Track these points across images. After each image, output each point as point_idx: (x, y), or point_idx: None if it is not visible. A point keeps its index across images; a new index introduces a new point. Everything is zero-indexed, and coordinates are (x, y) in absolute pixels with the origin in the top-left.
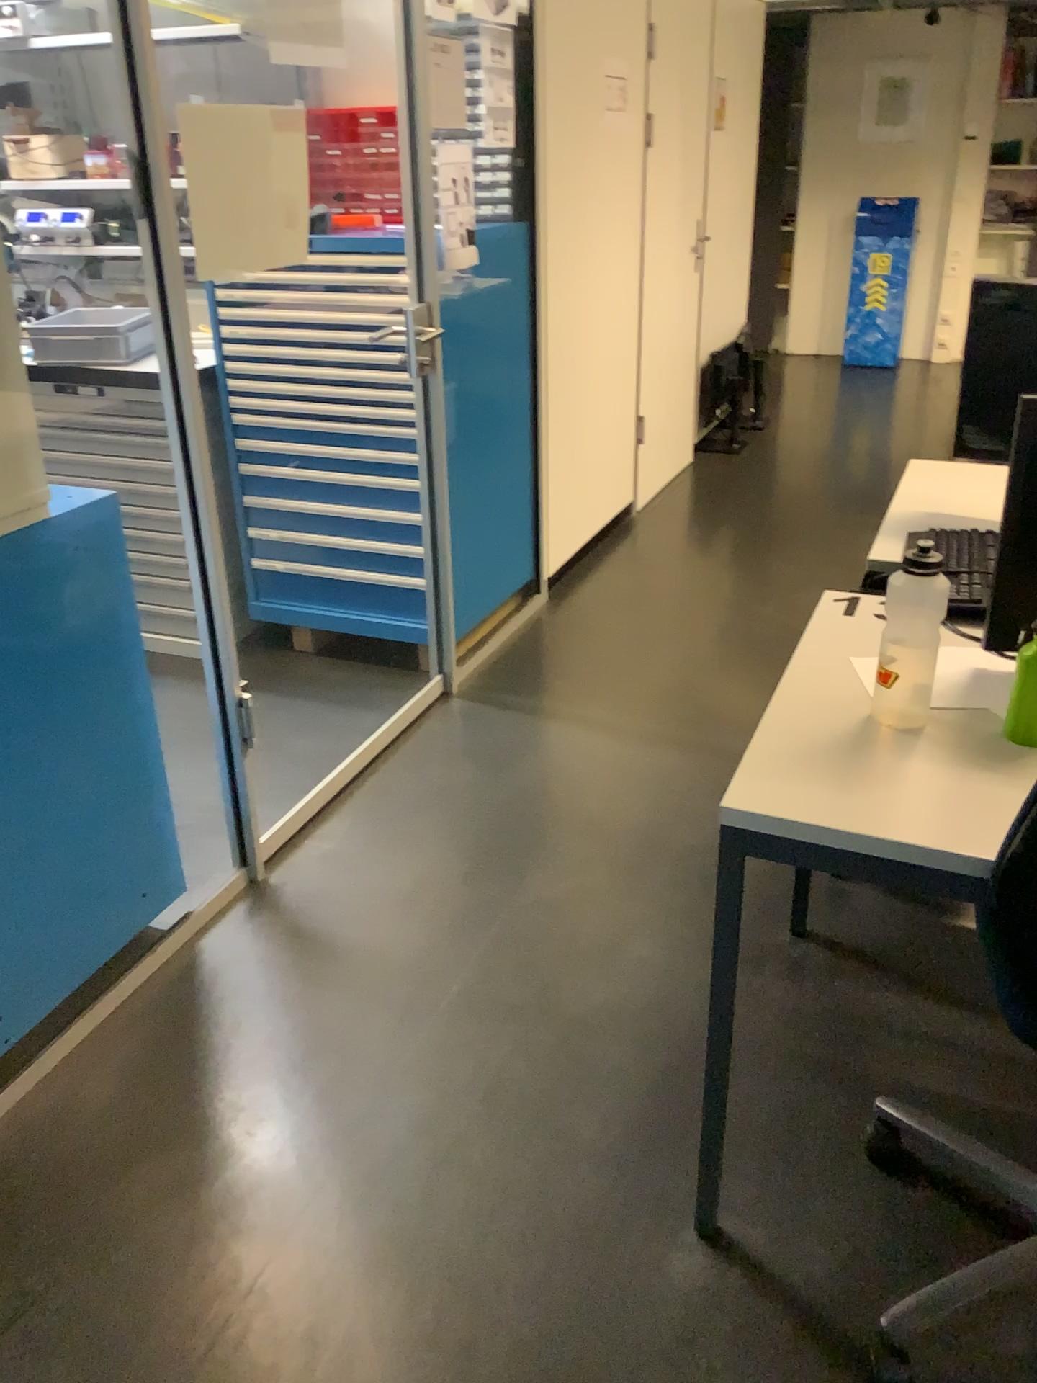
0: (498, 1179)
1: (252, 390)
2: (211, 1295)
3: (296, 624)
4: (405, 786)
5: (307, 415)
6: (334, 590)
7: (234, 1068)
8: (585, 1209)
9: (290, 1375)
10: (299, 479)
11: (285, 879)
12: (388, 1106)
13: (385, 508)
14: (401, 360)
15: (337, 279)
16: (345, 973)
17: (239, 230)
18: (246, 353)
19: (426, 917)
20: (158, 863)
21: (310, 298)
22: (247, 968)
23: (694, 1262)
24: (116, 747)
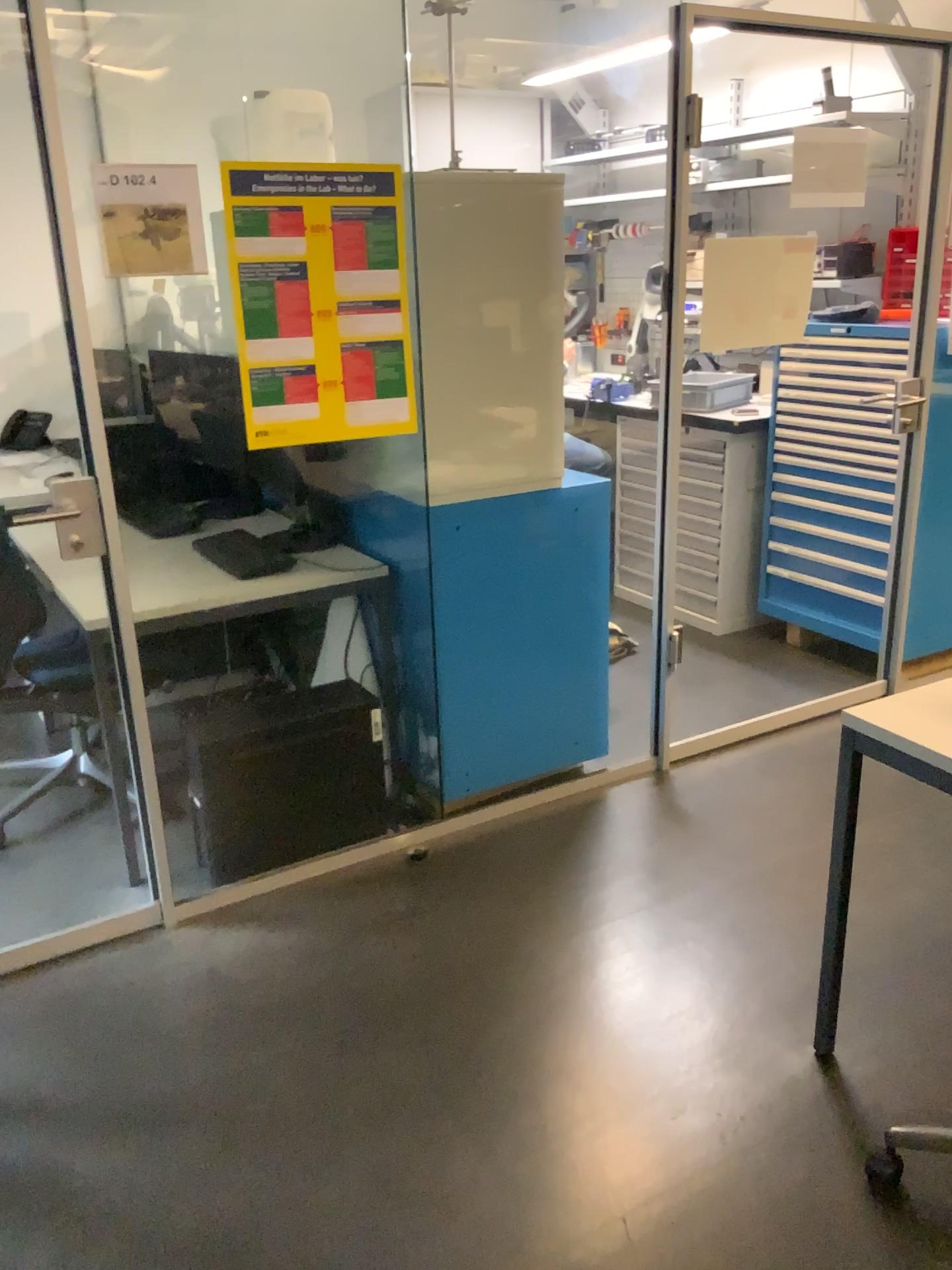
0: (704, 970)
1: (789, 437)
2: (508, 949)
3: (791, 622)
4: (808, 747)
5: (826, 460)
6: (823, 600)
7: (586, 858)
8: (750, 1008)
9: (525, 999)
10: (812, 509)
11: (684, 775)
12: (663, 910)
13: (871, 539)
14: (900, 424)
15: (863, 357)
16: (687, 836)
17: (744, 320)
18: (791, 409)
19: (766, 826)
20: (594, 727)
21: (841, 372)
22: (628, 813)
23: (802, 1062)
24: (578, 639)
